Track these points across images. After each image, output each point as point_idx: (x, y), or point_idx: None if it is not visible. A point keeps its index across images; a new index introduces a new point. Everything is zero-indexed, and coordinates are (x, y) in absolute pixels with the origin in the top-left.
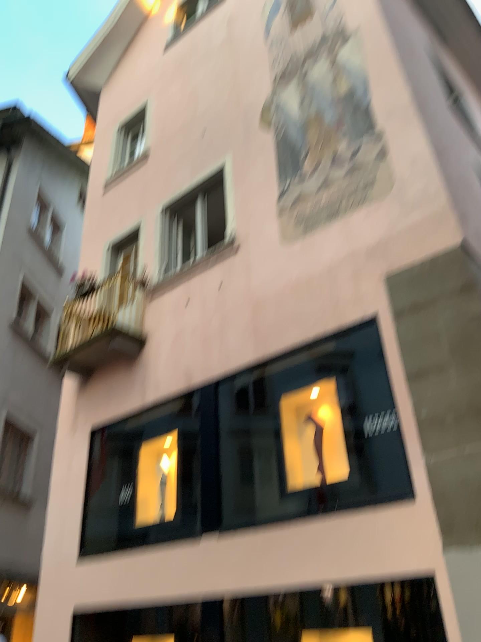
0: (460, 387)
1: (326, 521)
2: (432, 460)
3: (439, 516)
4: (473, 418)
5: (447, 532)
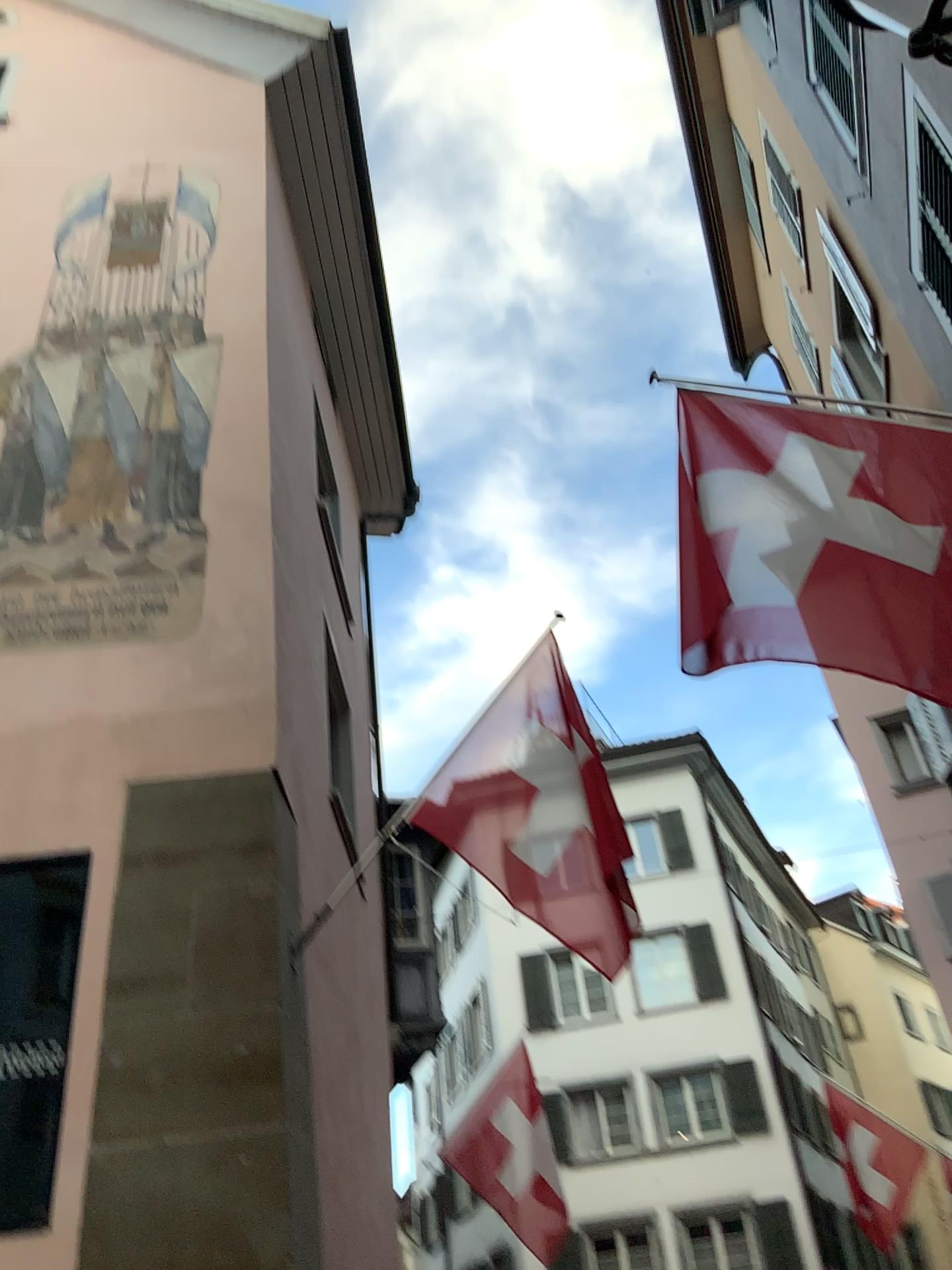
0: (193, 1026)
1: None
2: (102, 1158)
3: None
4: (197, 1086)
5: None
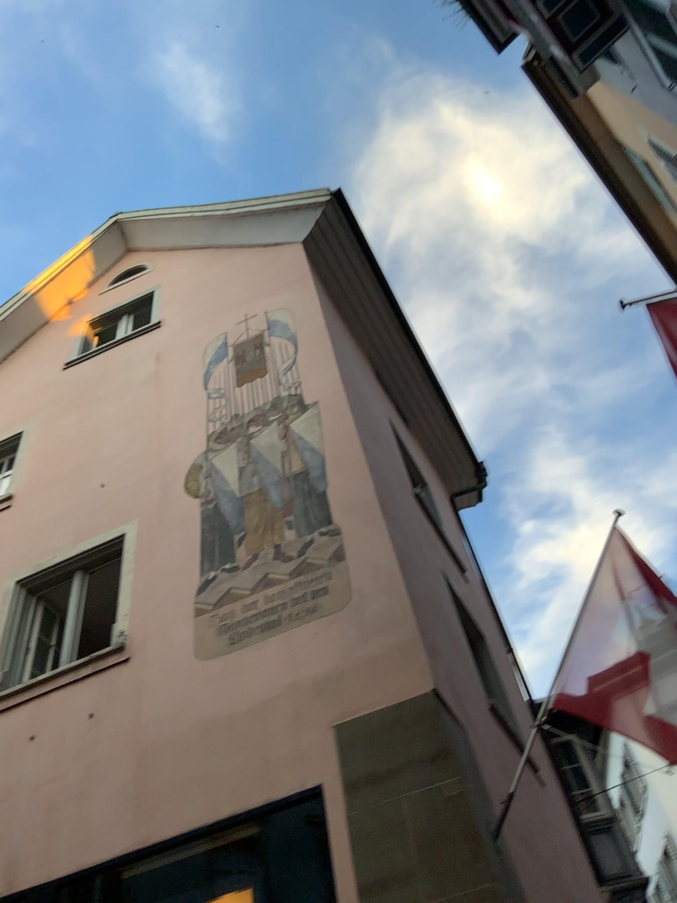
0: None
1: None
2: None
3: None
4: None
5: None
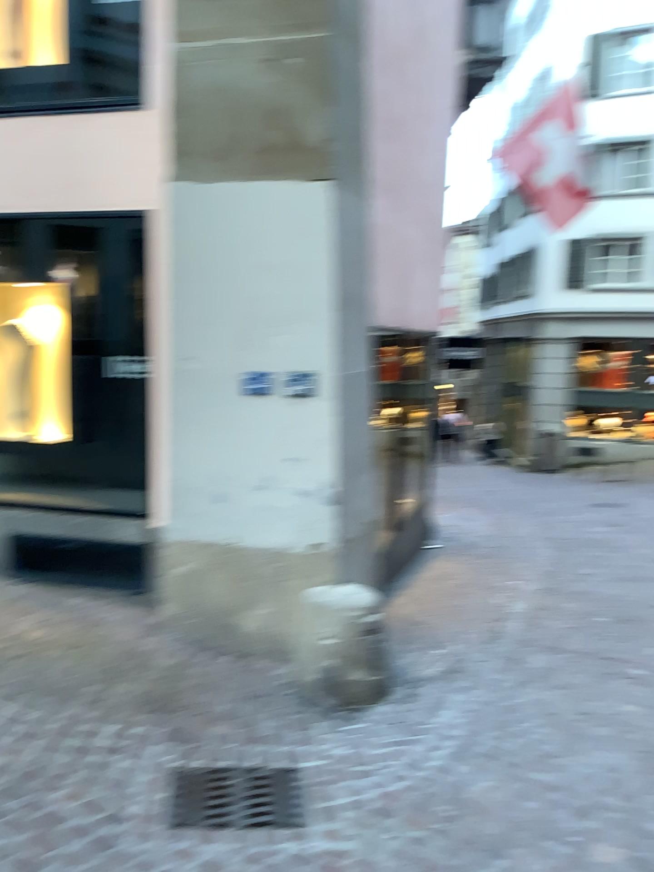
0: None
1: (11, 128)
2: (182, 55)
3: (173, 139)
4: None
5: (180, 162)
